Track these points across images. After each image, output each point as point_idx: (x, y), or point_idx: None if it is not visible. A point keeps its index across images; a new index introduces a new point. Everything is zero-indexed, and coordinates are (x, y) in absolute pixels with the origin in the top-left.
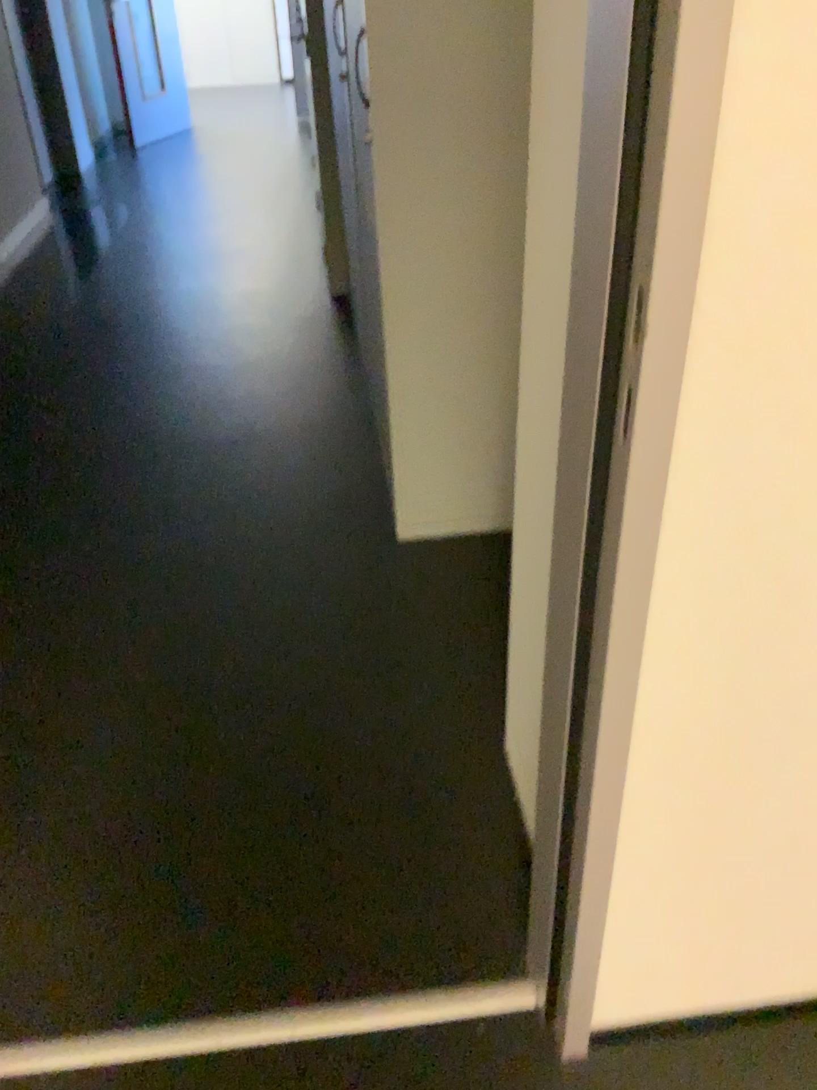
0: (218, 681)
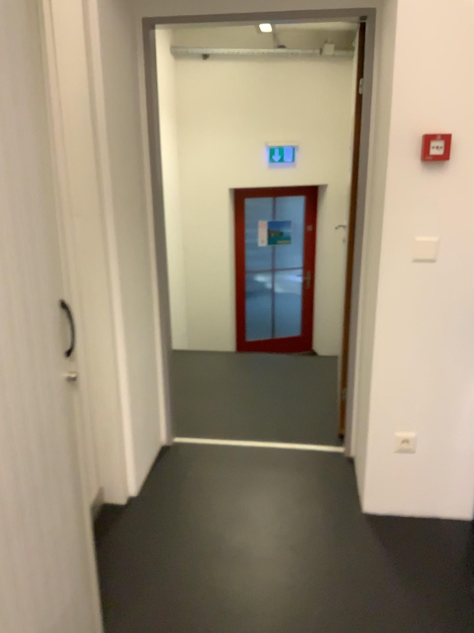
0: (255, 553)
